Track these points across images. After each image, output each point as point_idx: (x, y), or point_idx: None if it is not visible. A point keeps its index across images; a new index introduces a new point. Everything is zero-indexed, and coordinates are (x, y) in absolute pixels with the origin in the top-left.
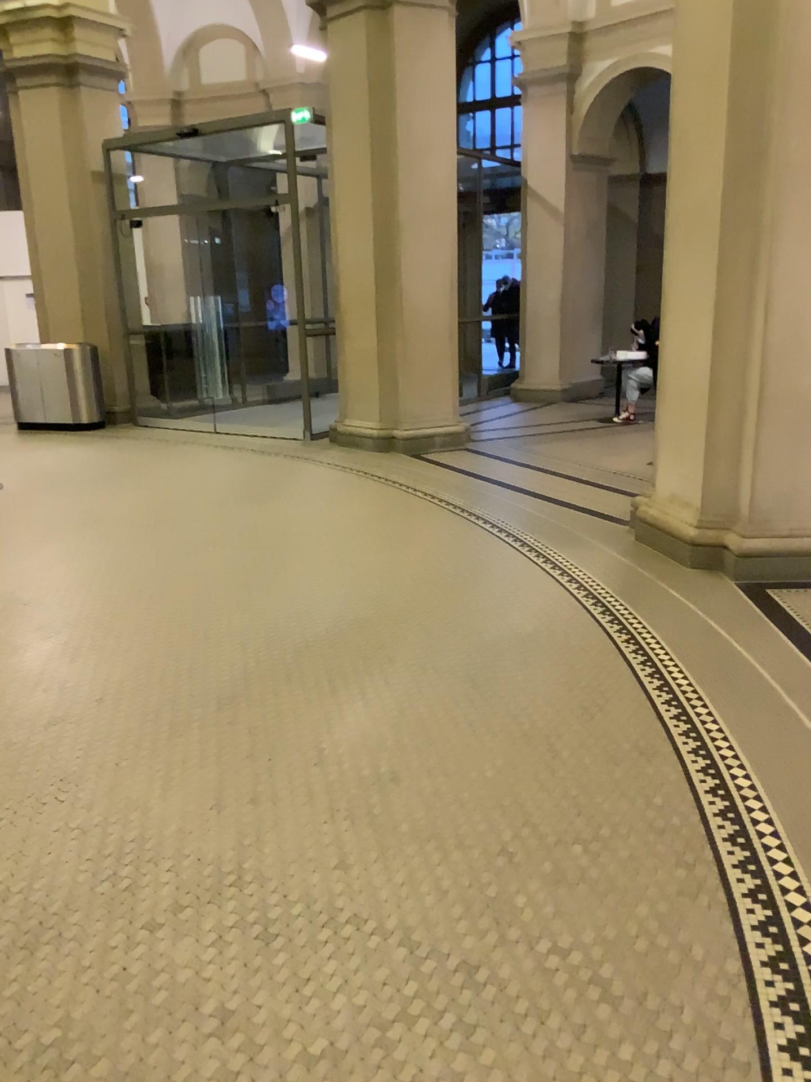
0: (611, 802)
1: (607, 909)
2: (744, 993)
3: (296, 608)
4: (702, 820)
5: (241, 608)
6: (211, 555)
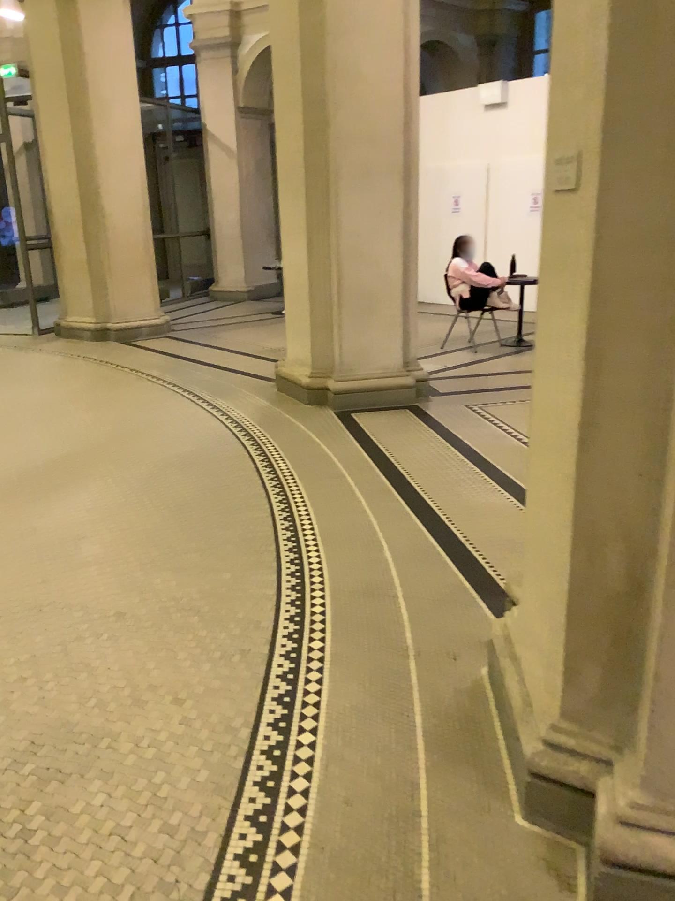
0: (219, 532)
1: (204, 578)
2: (269, 601)
3: (22, 449)
4: (271, 533)
5: None
6: None
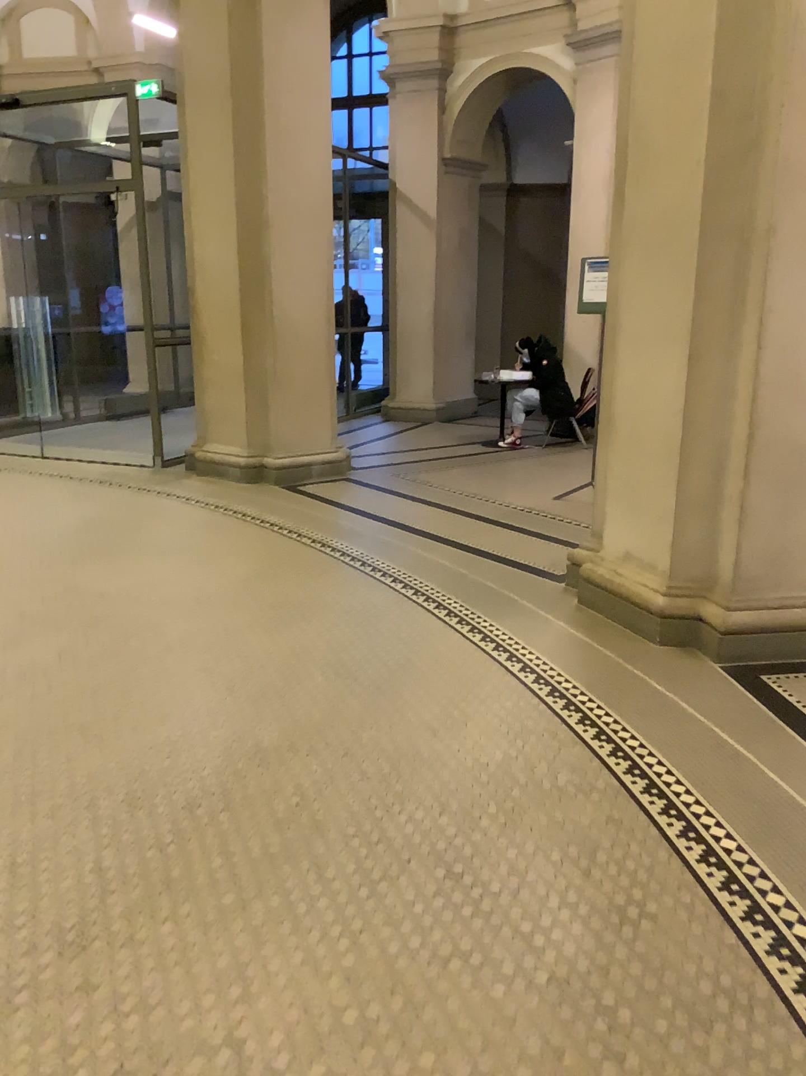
0: None
1: None
2: None
3: (164, 733)
4: None
5: (85, 737)
6: (42, 645)
